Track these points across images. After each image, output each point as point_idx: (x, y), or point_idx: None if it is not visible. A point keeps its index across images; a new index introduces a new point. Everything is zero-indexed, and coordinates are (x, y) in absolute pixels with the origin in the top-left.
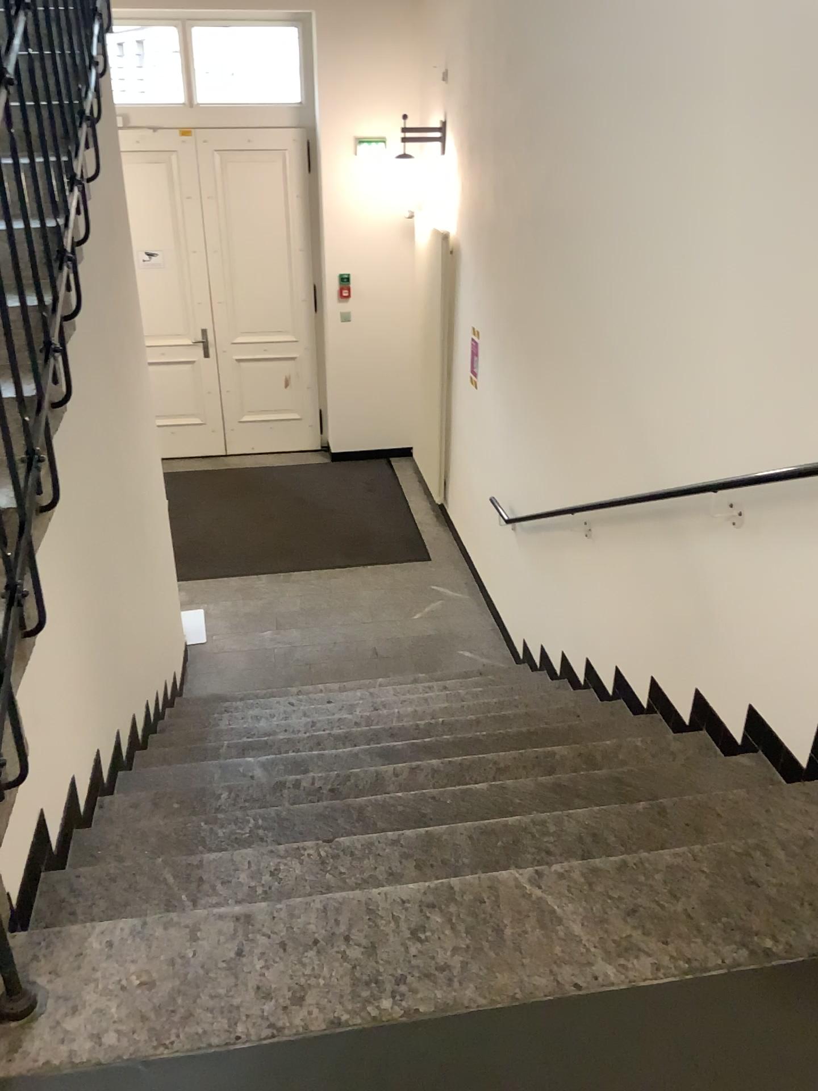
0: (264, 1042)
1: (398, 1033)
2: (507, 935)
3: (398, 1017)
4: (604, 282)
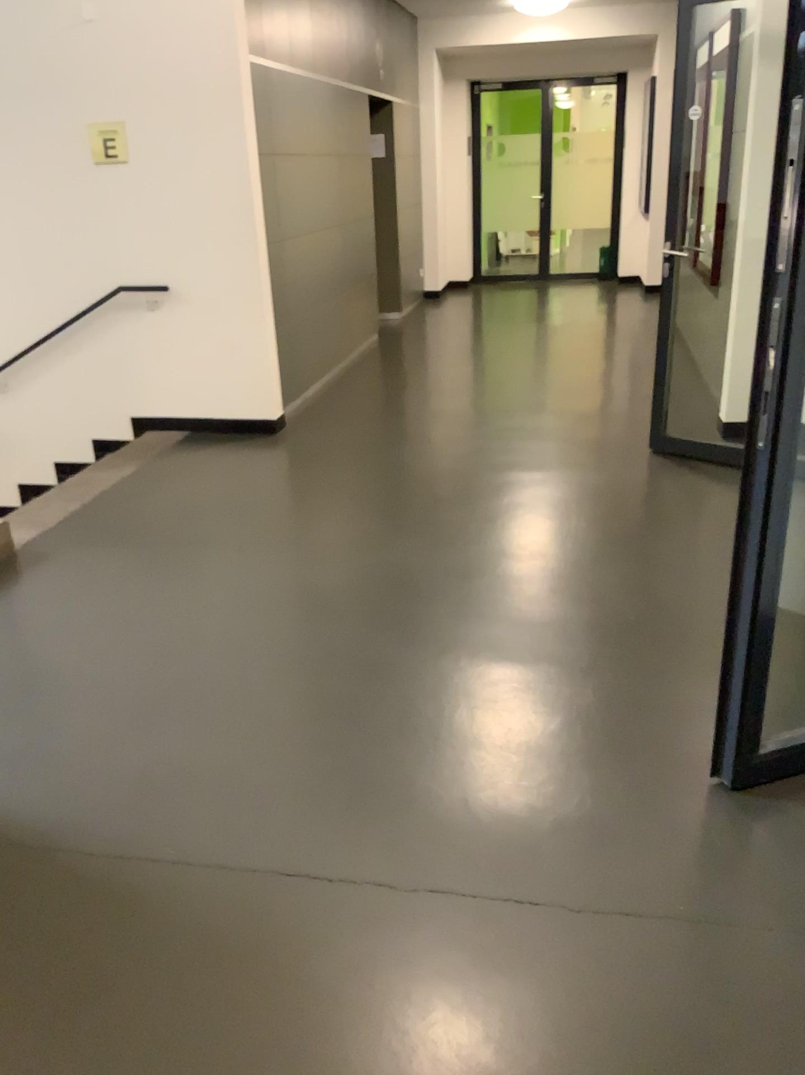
0: (71, 513)
1: (98, 497)
2: (92, 482)
3: (93, 497)
4: None
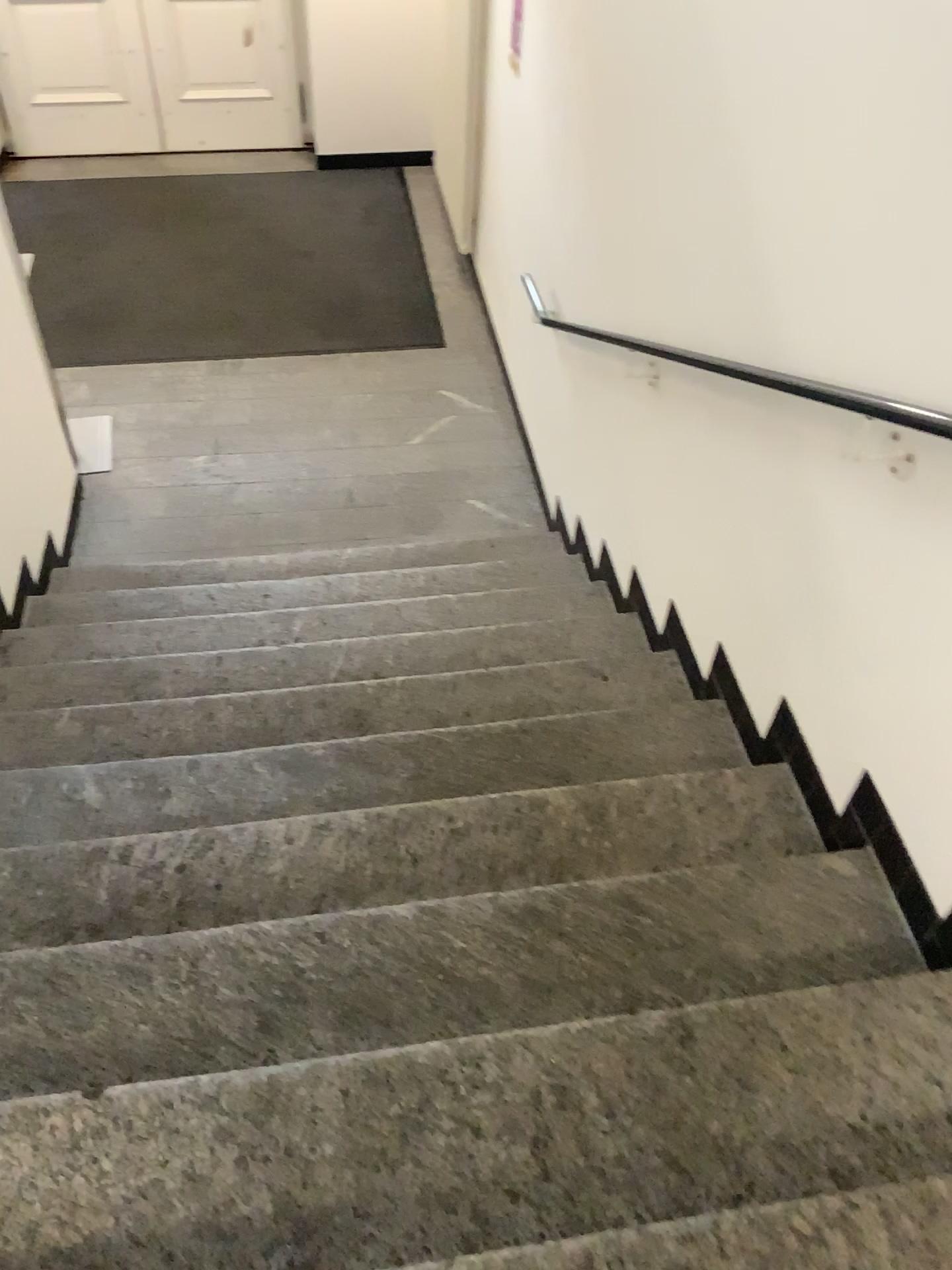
0: None
1: None
2: None
3: None
4: None
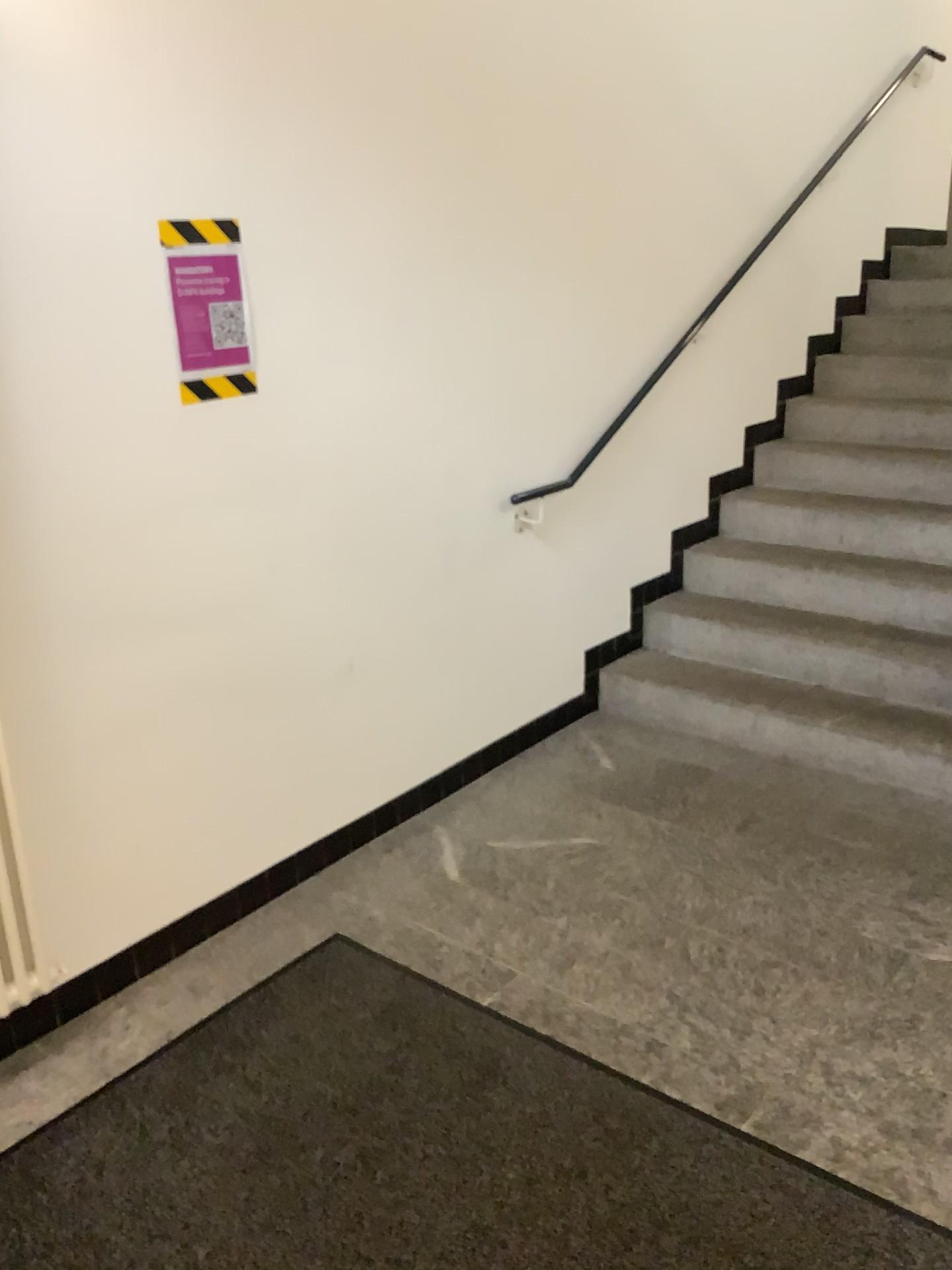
0: None
1: None
2: None
3: None
4: (663, 21)
